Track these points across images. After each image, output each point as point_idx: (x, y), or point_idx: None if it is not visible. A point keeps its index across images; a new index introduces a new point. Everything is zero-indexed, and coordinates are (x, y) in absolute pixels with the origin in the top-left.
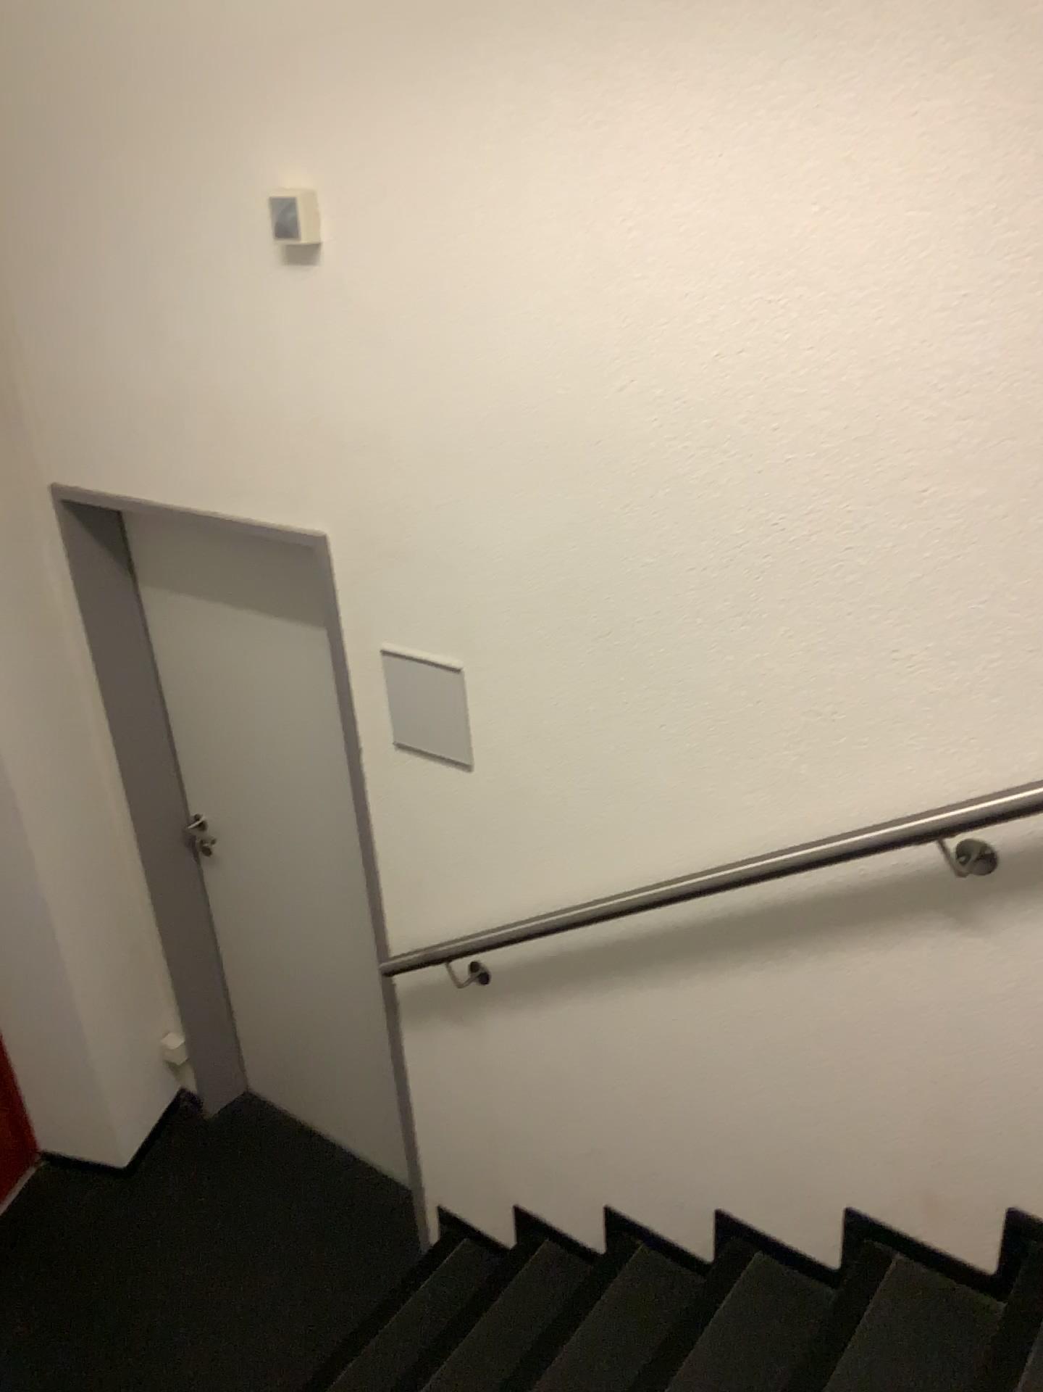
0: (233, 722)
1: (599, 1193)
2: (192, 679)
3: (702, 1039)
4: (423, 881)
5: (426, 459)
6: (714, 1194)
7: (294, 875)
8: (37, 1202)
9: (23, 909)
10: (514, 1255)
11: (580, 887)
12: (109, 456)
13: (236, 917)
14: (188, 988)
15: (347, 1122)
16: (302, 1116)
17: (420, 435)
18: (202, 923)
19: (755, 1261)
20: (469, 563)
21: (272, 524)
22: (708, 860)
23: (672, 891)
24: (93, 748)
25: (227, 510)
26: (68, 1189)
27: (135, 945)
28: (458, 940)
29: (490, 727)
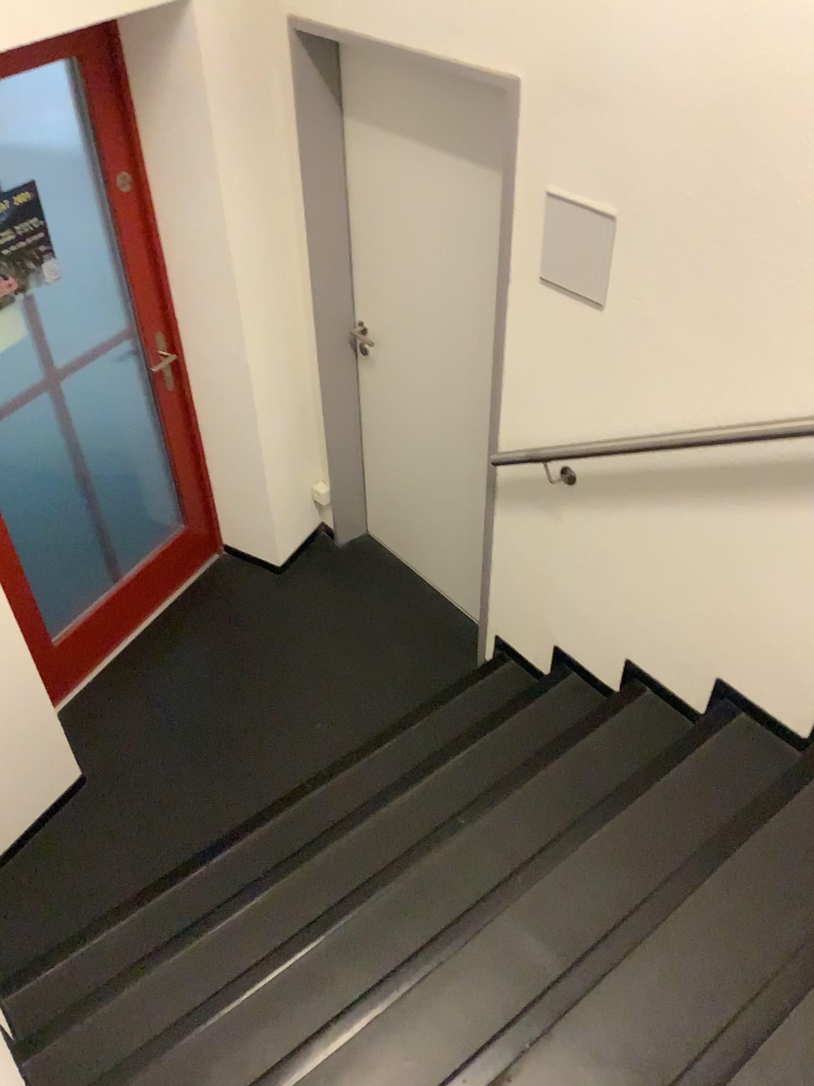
0: (403, 247)
1: (624, 650)
2: (375, 205)
3: (743, 554)
4: (538, 395)
5: (628, 14)
6: (718, 668)
7: (430, 378)
8: (218, 575)
9: (229, 369)
10: (547, 680)
11: (671, 418)
12: None
13: (378, 404)
14: (336, 451)
15: (437, 568)
16: (404, 557)
17: None
18: (353, 404)
19: (738, 719)
20: (644, 121)
21: (472, 67)
22: (792, 413)
23: (754, 432)
24: (292, 252)
25: (435, 51)
26: (239, 572)
27: (303, 411)
28: (557, 446)
29: (627, 273)
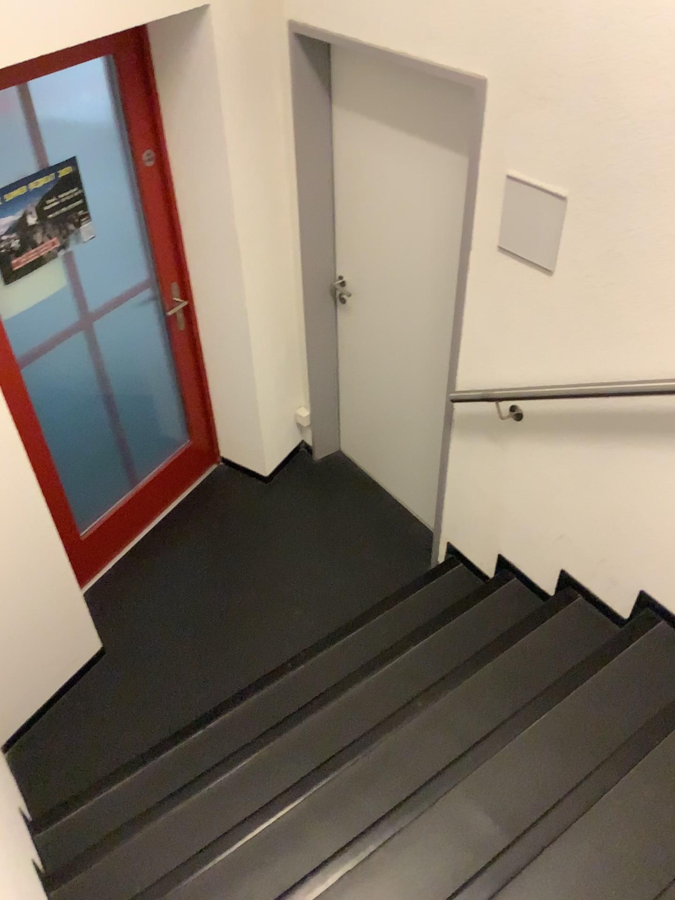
0: (379, 215)
1: (560, 560)
2: (356, 180)
3: (668, 486)
4: (492, 344)
5: (585, 25)
6: (642, 580)
7: (398, 325)
8: (216, 483)
9: (231, 313)
10: (492, 582)
11: (609, 369)
12: (333, 1)
13: (353, 345)
14: (317, 382)
15: (398, 482)
16: (371, 472)
17: (584, 4)
18: (332, 344)
19: (659, 625)
20: (595, 116)
21: (446, 68)
22: None
23: None
24: (285, 217)
25: (413, 53)
26: (233, 480)
27: (290, 349)
28: (508, 388)
29: (574, 245)
